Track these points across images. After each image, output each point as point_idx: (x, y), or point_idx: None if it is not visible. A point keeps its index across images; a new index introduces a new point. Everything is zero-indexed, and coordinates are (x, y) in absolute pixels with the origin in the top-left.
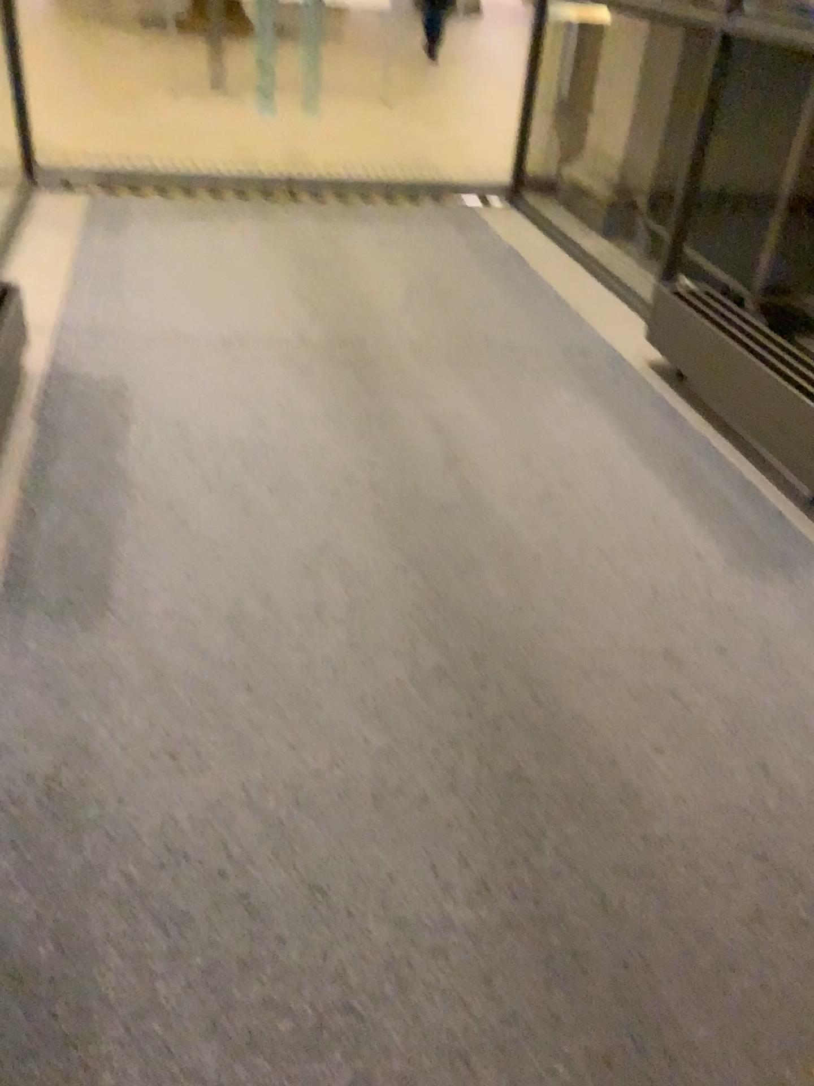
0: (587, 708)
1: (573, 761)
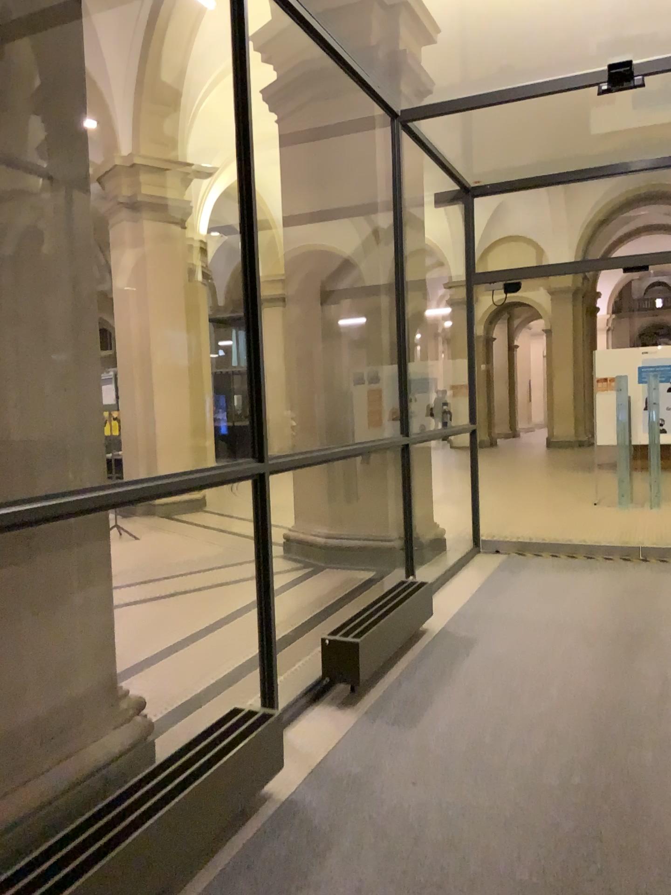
0: (665, 826)
1: (635, 845)
